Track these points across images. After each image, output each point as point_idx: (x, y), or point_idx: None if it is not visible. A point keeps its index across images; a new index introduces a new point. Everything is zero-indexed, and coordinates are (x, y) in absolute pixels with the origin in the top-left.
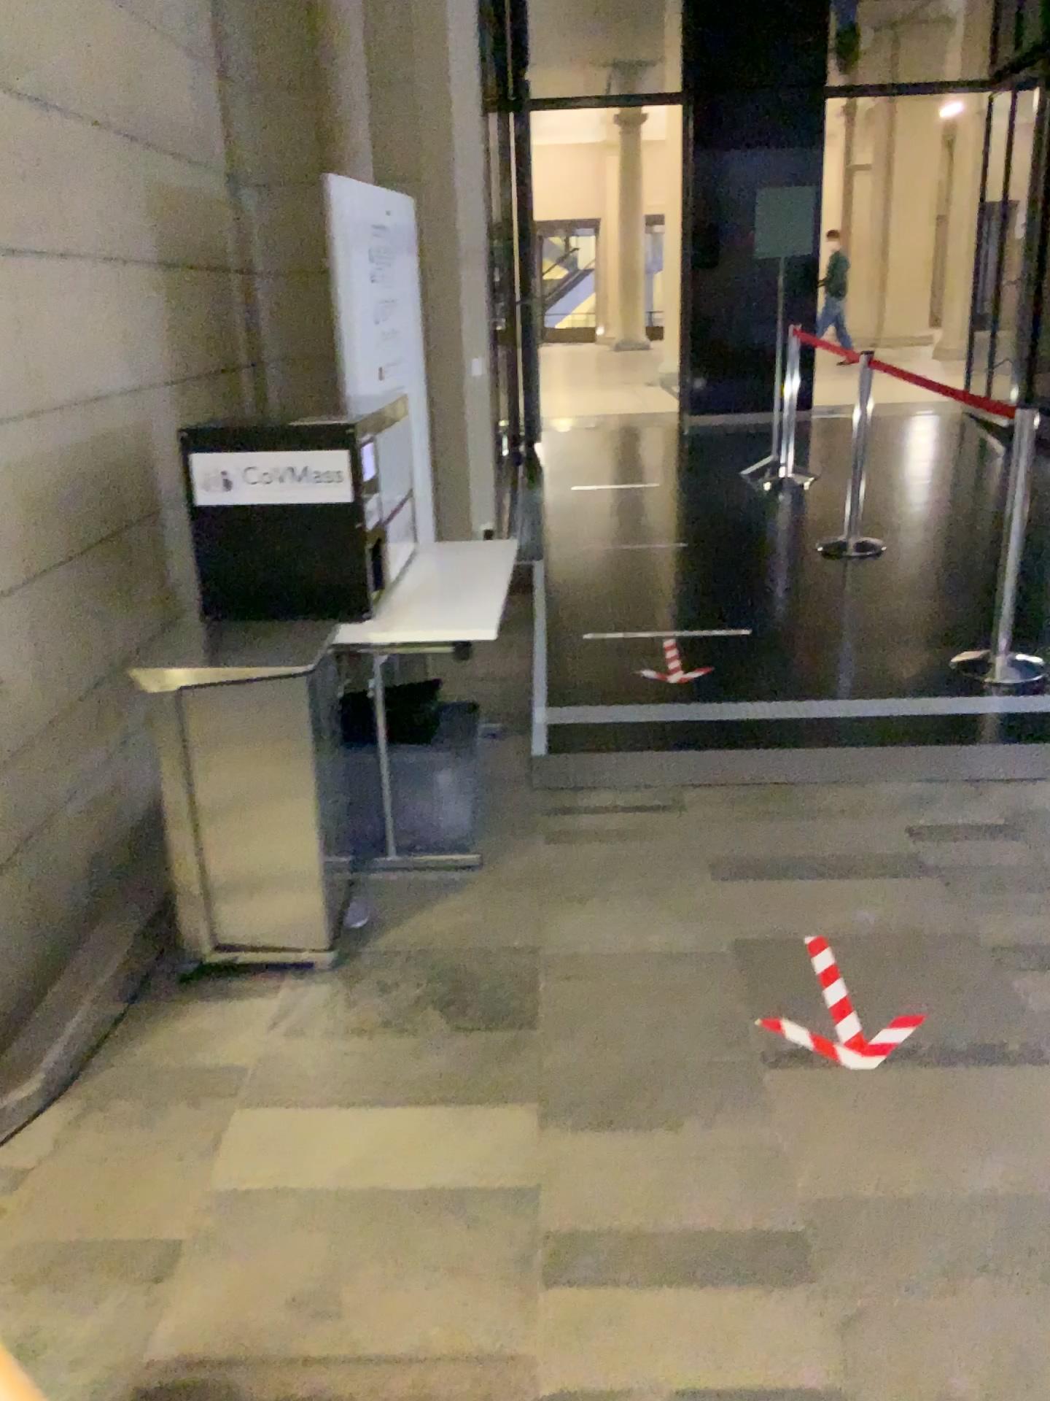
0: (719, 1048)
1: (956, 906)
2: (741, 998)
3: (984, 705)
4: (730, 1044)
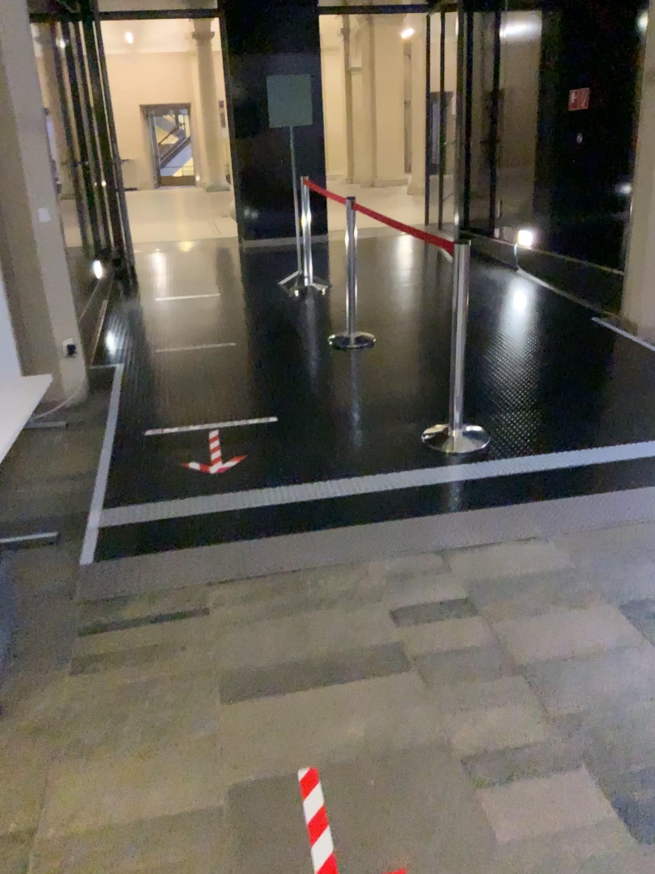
0: None
1: (438, 704)
2: None
3: (450, 477)
4: None
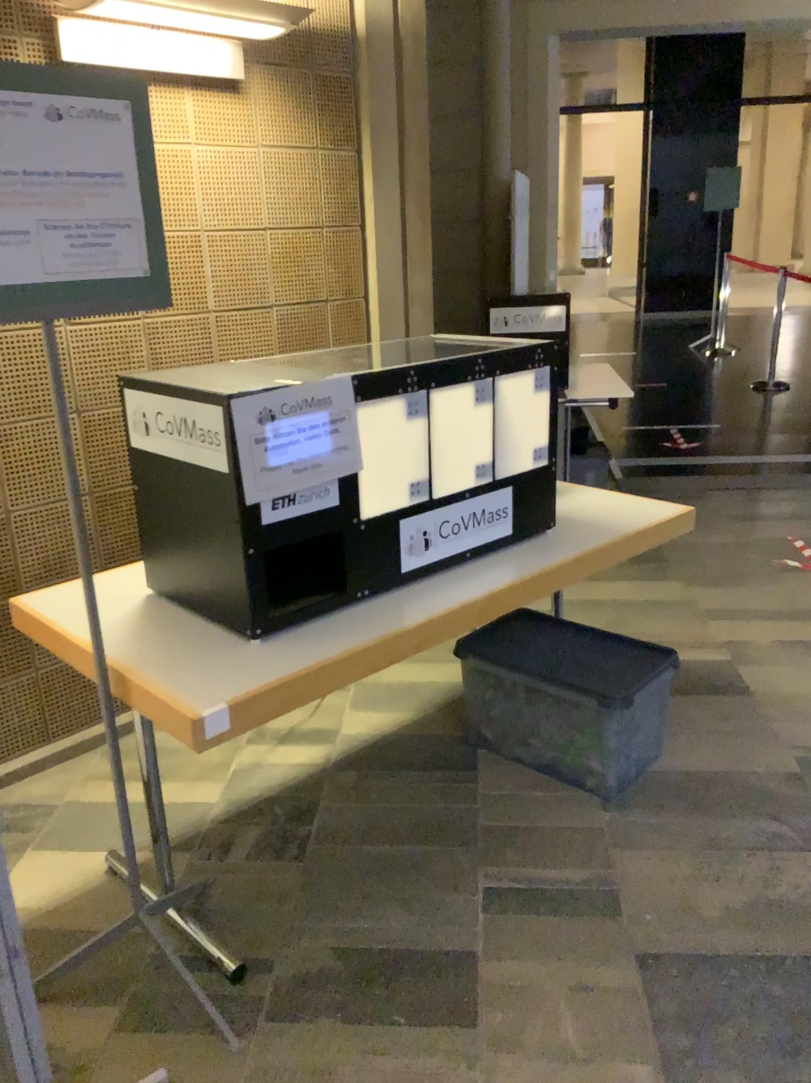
0: (758, 563)
1: None
2: (763, 550)
3: None
4: (762, 562)
